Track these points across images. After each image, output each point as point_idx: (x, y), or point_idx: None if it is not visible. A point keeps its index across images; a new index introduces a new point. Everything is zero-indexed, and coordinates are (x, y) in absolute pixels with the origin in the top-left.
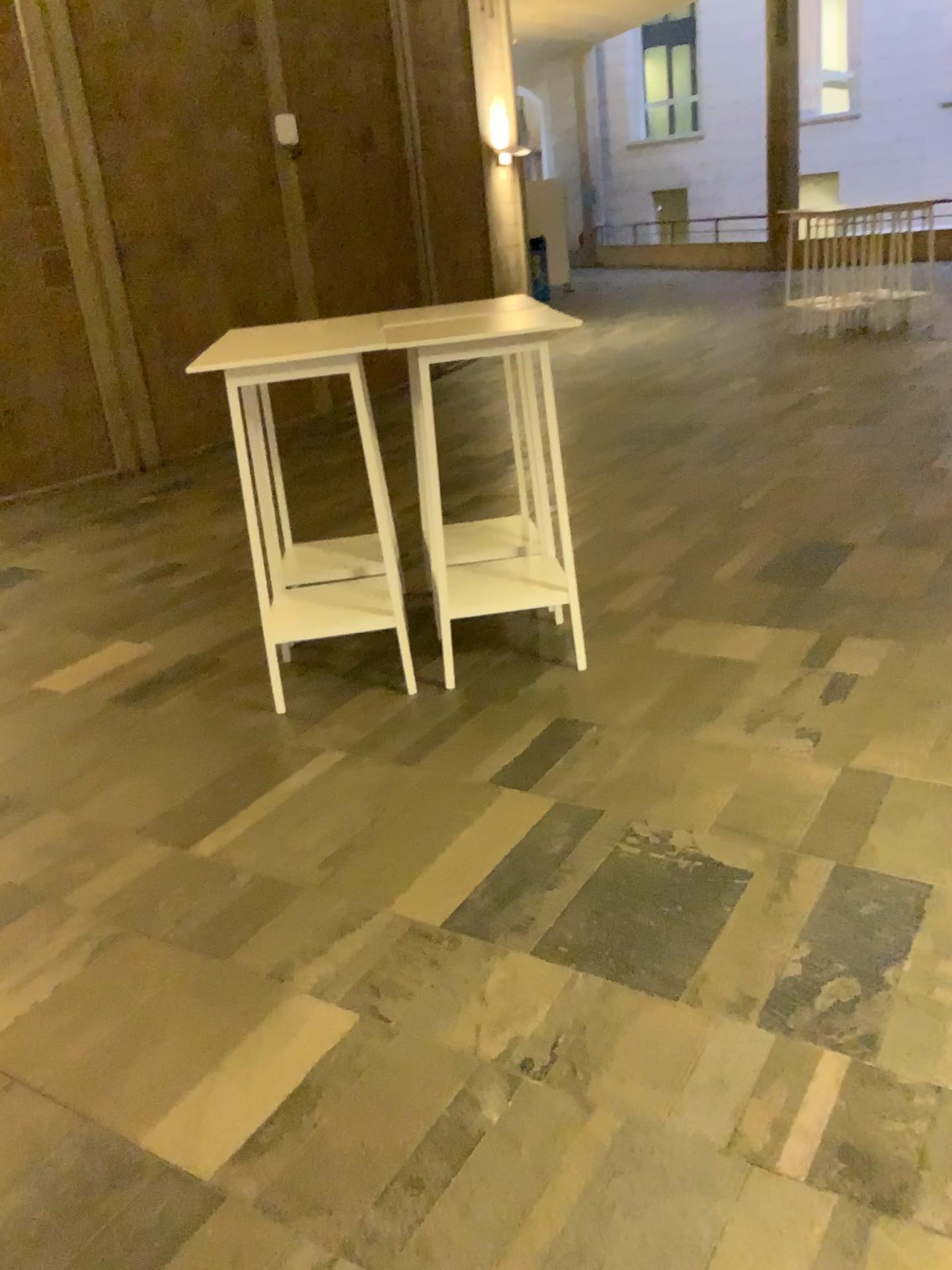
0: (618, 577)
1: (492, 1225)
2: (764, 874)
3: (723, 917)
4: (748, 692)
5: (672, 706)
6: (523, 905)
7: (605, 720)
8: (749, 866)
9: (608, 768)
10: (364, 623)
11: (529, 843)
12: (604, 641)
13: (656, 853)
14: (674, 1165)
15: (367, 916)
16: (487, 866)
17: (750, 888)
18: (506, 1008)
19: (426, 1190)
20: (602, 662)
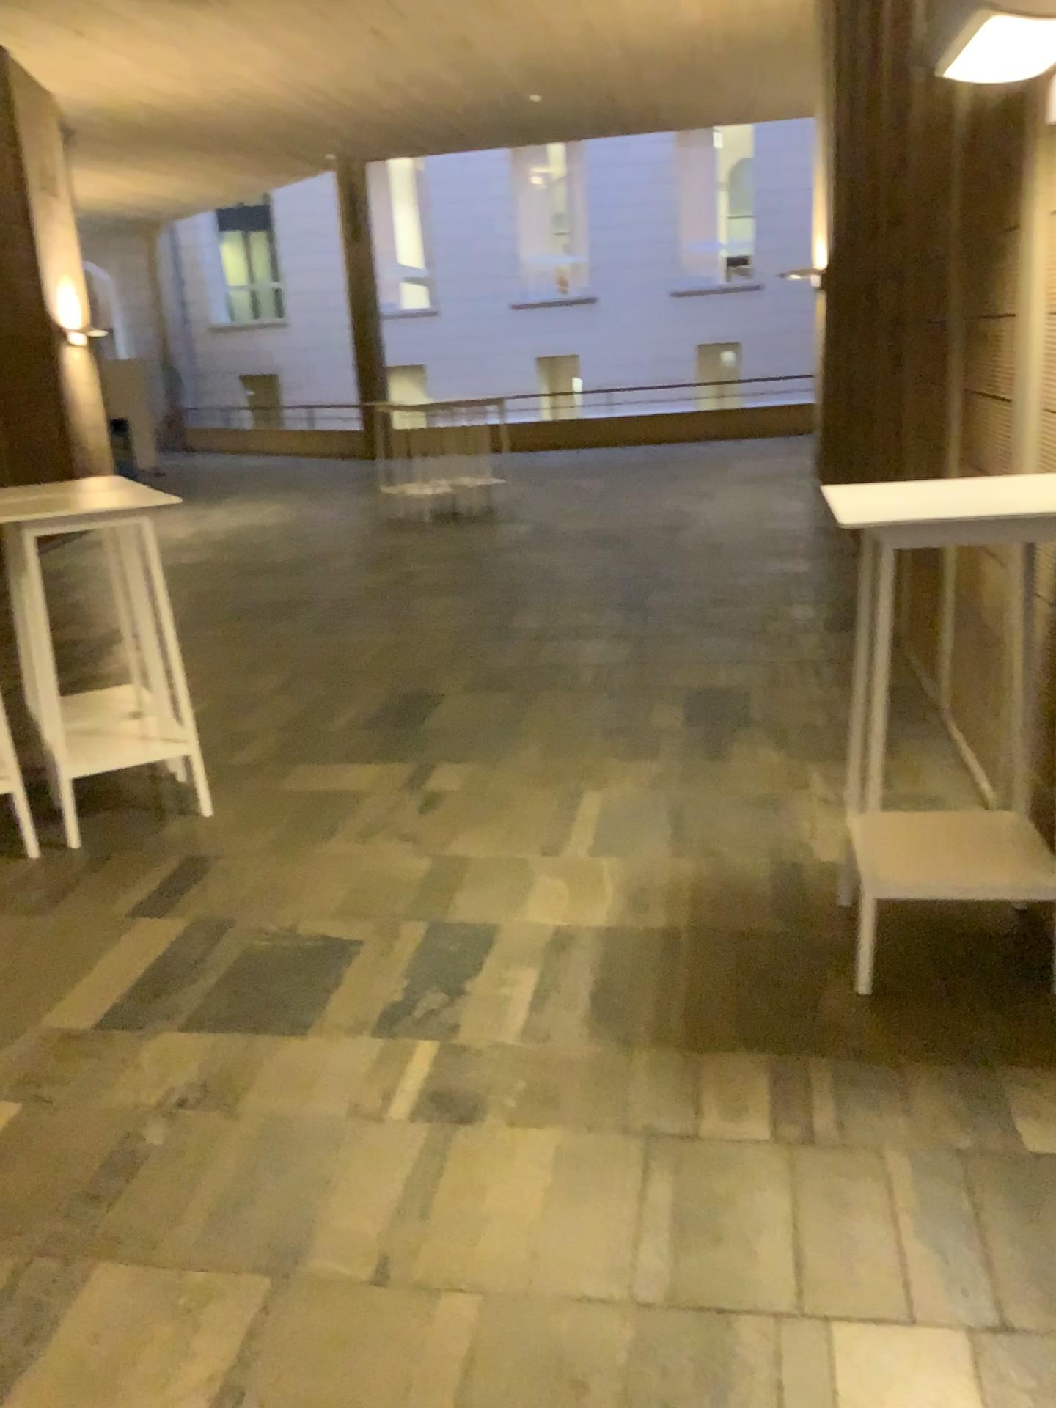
0: (234, 737)
1: (165, 1206)
2: (374, 940)
3: (342, 975)
4: (358, 815)
5: (291, 833)
6: (168, 998)
7: (230, 852)
8: (362, 937)
9: (237, 888)
10: None
11: (169, 953)
12: (225, 791)
13: (283, 941)
14: (310, 1135)
15: (17, 1033)
16: (131, 977)
17: (363, 951)
18: (160, 1069)
19: (105, 1199)
20: (224, 807)
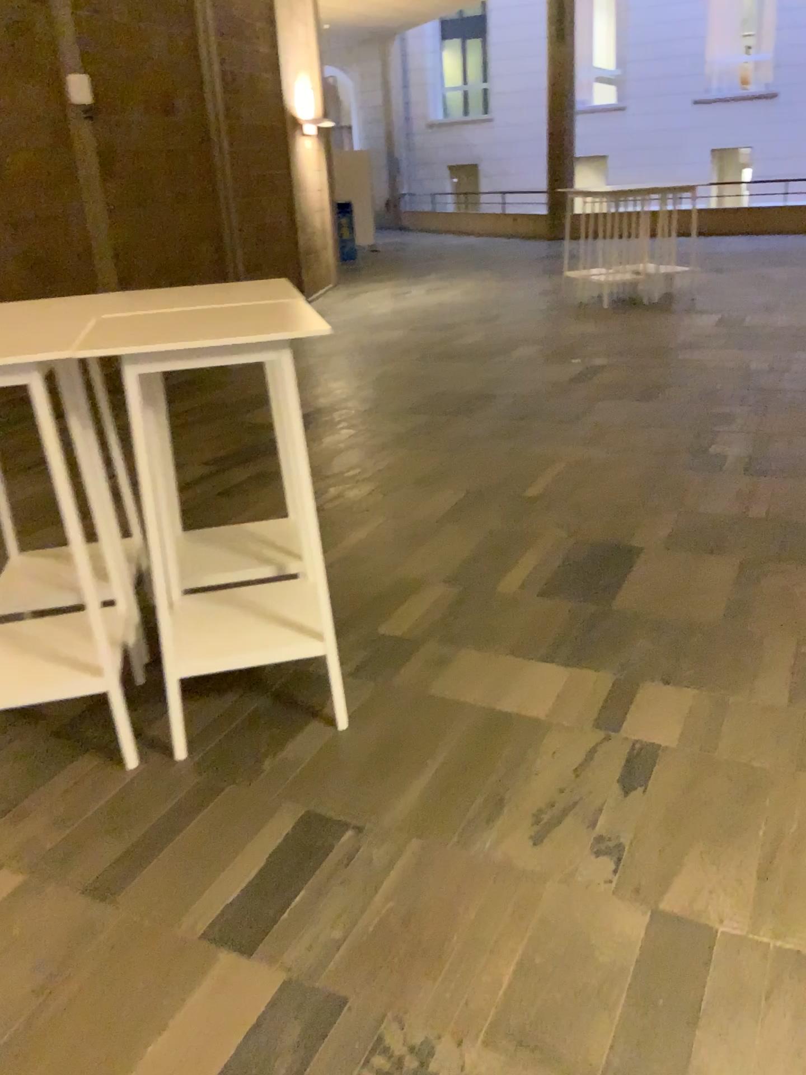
0: (393, 590)
1: None
2: None
3: None
4: (534, 777)
5: (443, 800)
6: None
7: (360, 826)
8: None
9: (357, 915)
10: (67, 690)
11: None
12: (370, 689)
13: None
14: None
15: None
16: None
17: None
18: None
19: None
20: (365, 722)
